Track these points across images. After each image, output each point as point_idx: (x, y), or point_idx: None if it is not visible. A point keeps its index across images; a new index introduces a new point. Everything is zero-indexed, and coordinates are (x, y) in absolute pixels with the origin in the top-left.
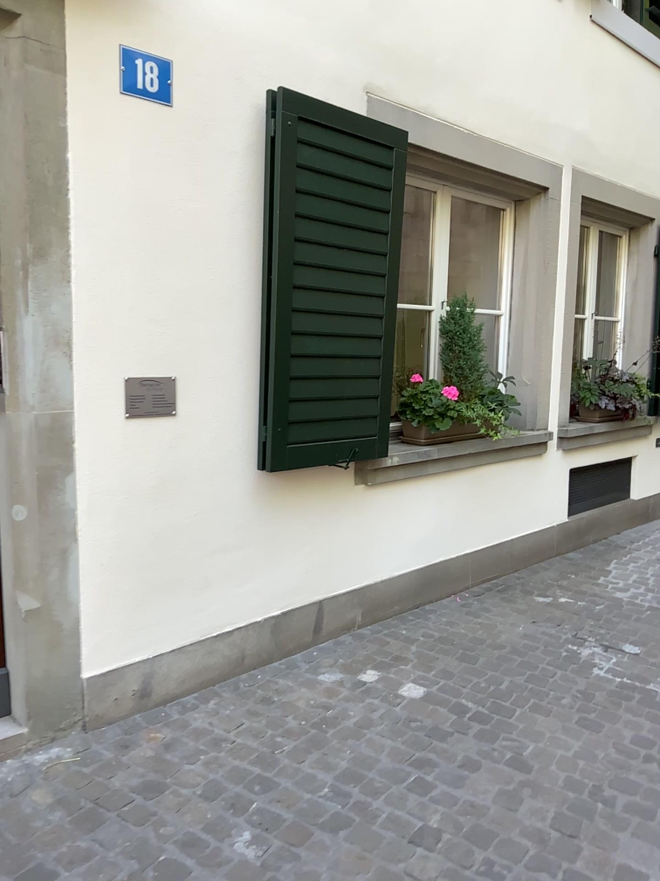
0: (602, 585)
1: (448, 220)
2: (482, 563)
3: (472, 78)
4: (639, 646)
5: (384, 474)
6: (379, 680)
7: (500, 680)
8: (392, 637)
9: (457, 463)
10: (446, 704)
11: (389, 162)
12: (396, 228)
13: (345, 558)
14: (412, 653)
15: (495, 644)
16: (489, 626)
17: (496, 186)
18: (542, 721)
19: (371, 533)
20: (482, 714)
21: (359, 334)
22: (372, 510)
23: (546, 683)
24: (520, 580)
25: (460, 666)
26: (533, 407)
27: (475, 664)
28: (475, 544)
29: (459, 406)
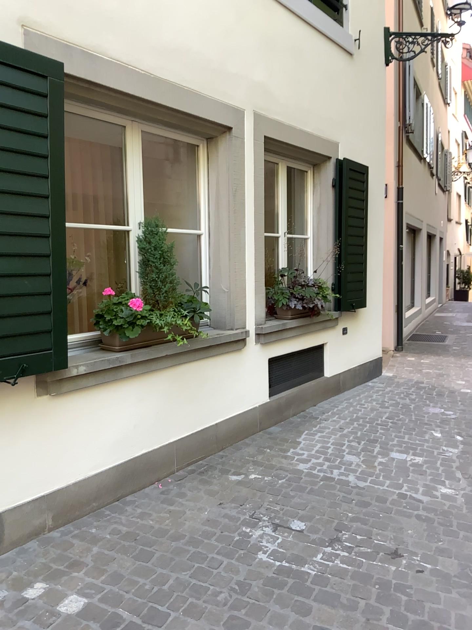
0: (288, 459)
1: (140, 152)
2: (186, 449)
3: (147, 25)
4: (304, 522)
5: (70, 383)
6: (42, 596)
7: (165, 579)
8: (78, 538)
9: (154, 364)
10: (99, 619)
11: (45, 90)
12: (59, 153)
13: (31, 465)
14: (89, 556)
15: (175, 534)
16: (177, 513)
17: (185, 124)
18: (189, 629)
19: (60, 438)
20: (131, 627)
21: (22, 254)
22: (61, 417)
23: (209, 578)
24: (221, 459)
25: (132, 566)
26: (234, 310)
27: (147, 563)
28: (179, 433)
29: (150, 315)
